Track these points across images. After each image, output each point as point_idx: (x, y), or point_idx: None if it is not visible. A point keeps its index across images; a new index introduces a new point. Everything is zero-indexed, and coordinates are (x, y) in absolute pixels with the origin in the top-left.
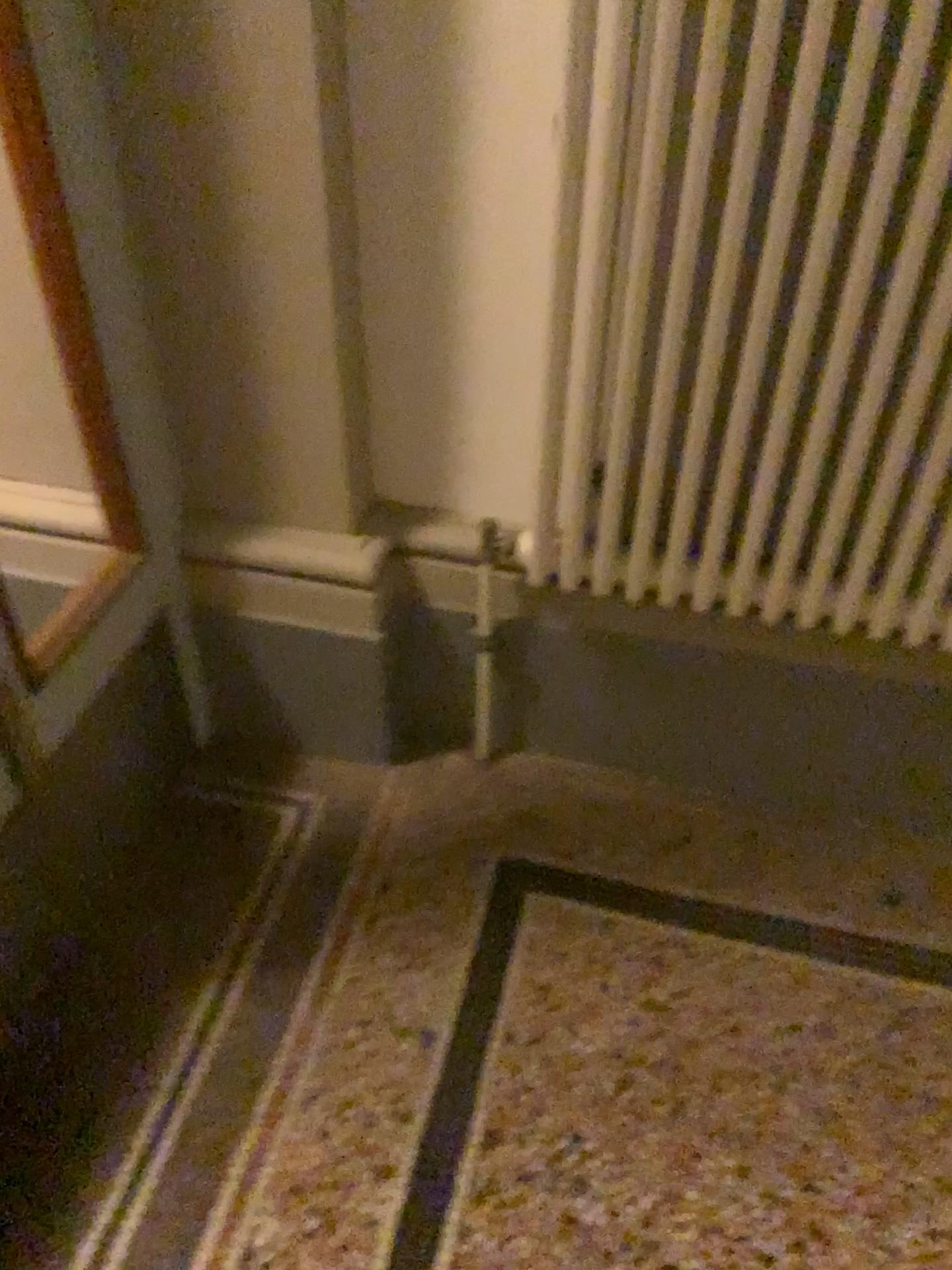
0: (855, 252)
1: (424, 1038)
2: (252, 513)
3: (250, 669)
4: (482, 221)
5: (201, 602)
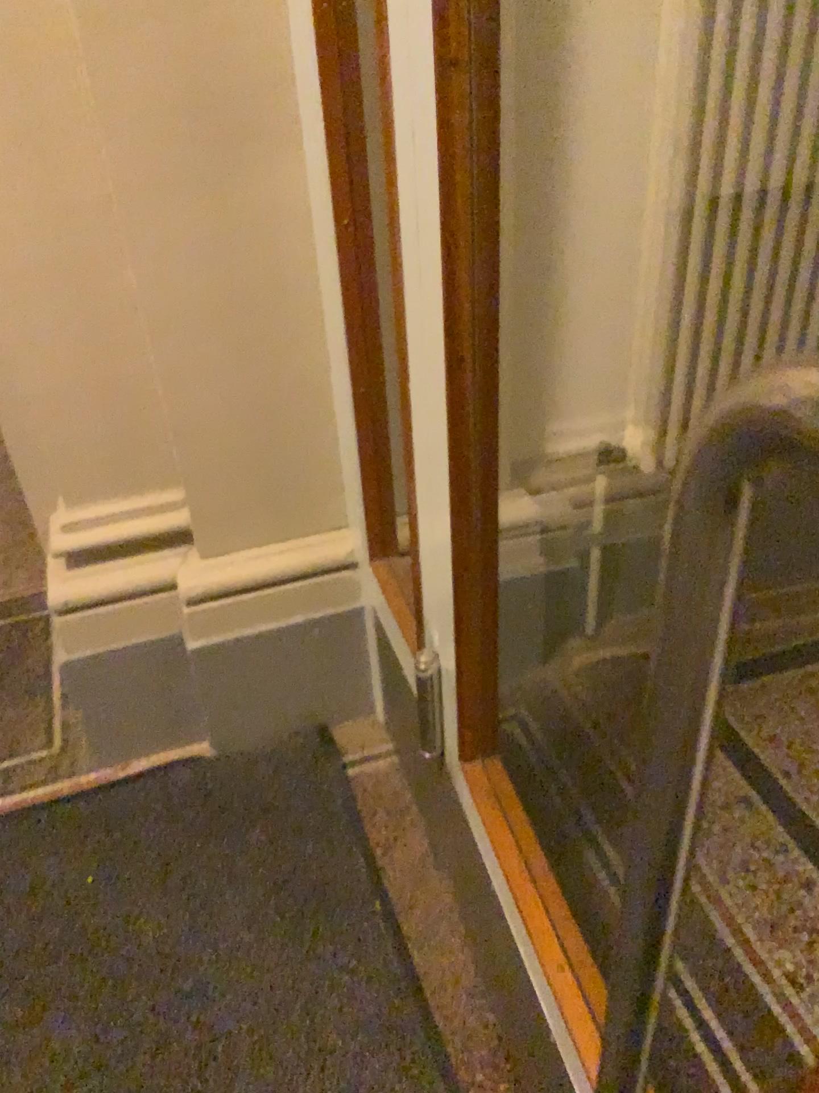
0: None
1: (745, 802)
2: None
3: None
4: (577, 232)
5: None
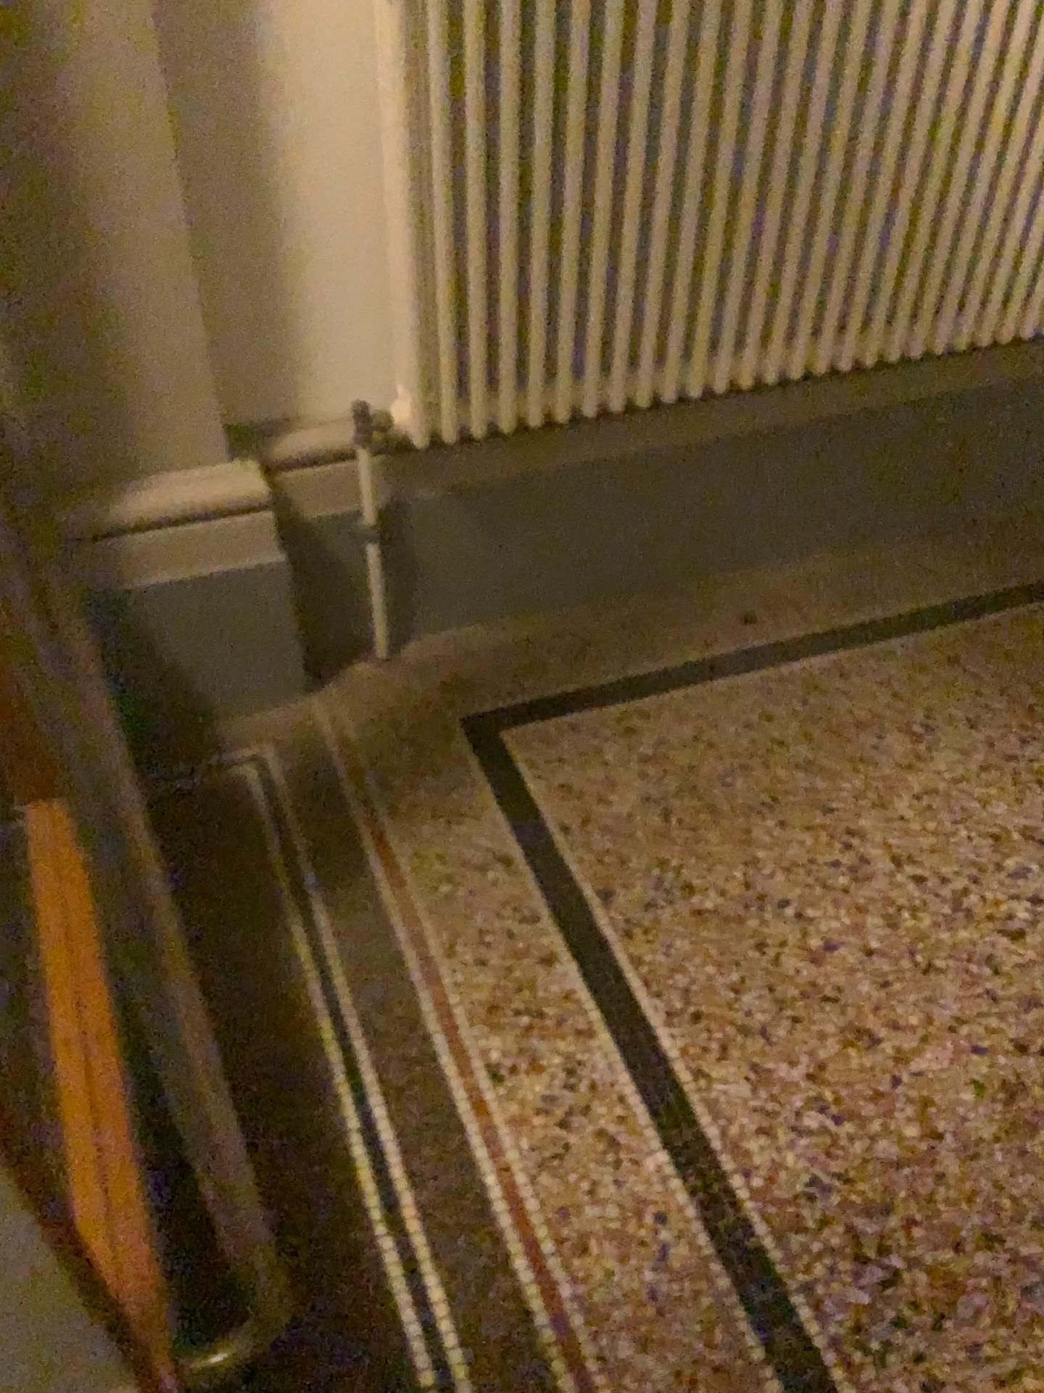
0: (639, 63)
1: (507, 864)
2: (126, 470)
3: (154, 644)
4: (300, 106)
5: (92, 586)
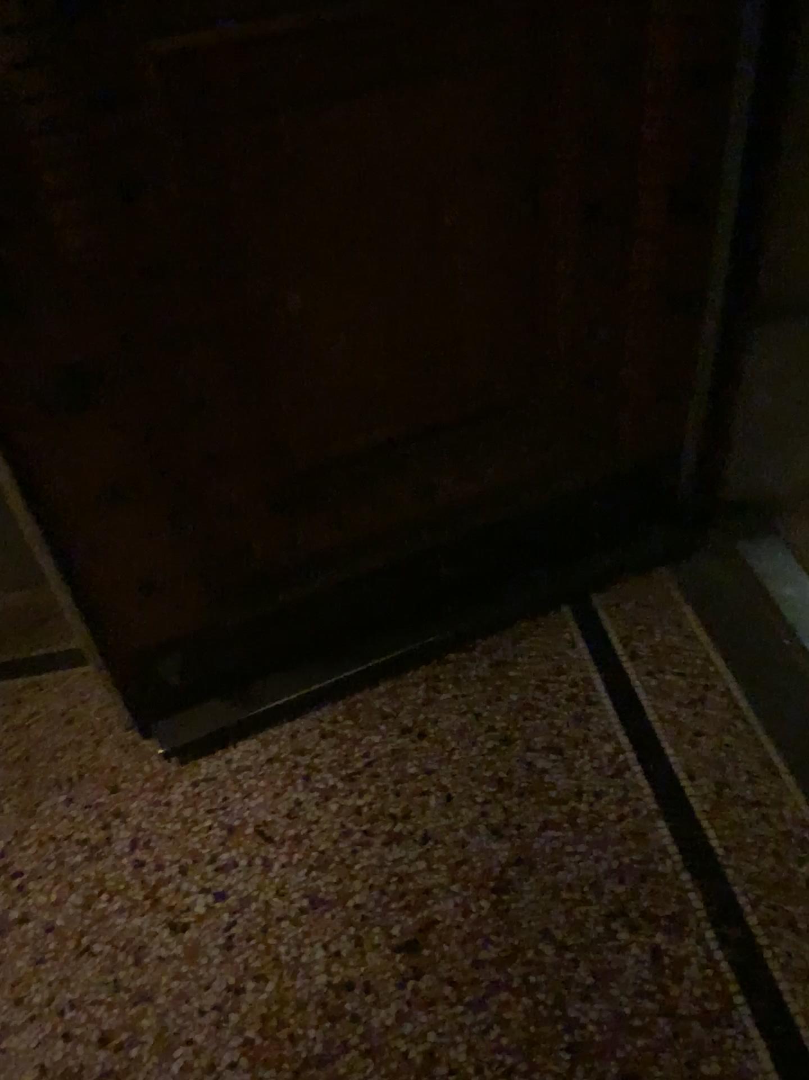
0: None
1: None
2: None
3: None
4: None
5: None
